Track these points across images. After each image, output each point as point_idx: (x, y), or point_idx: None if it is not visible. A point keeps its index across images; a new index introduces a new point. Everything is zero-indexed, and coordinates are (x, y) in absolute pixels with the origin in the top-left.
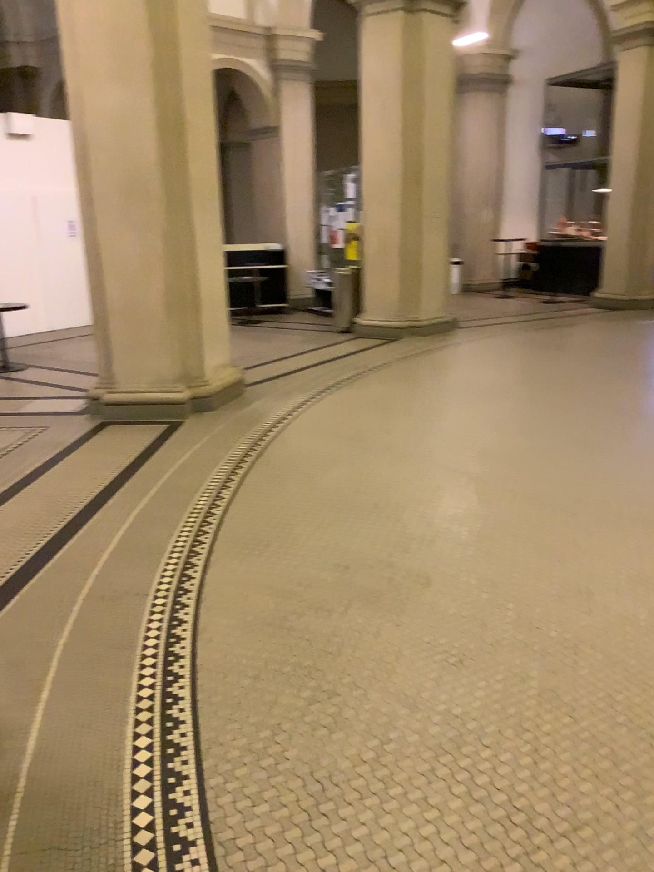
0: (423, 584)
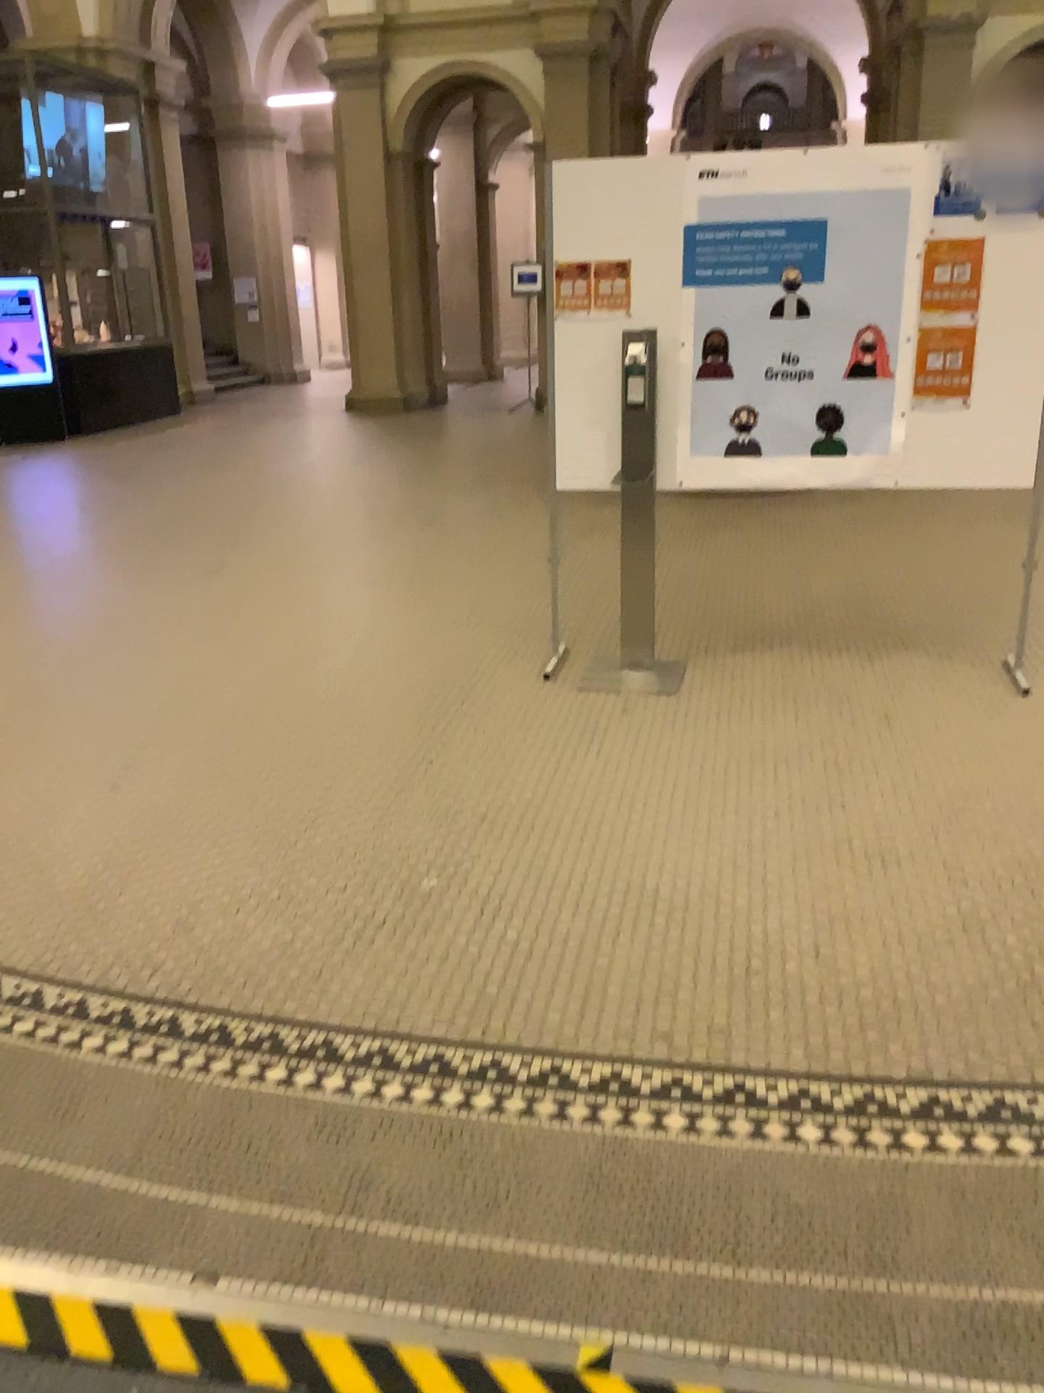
0: (8, 742)
